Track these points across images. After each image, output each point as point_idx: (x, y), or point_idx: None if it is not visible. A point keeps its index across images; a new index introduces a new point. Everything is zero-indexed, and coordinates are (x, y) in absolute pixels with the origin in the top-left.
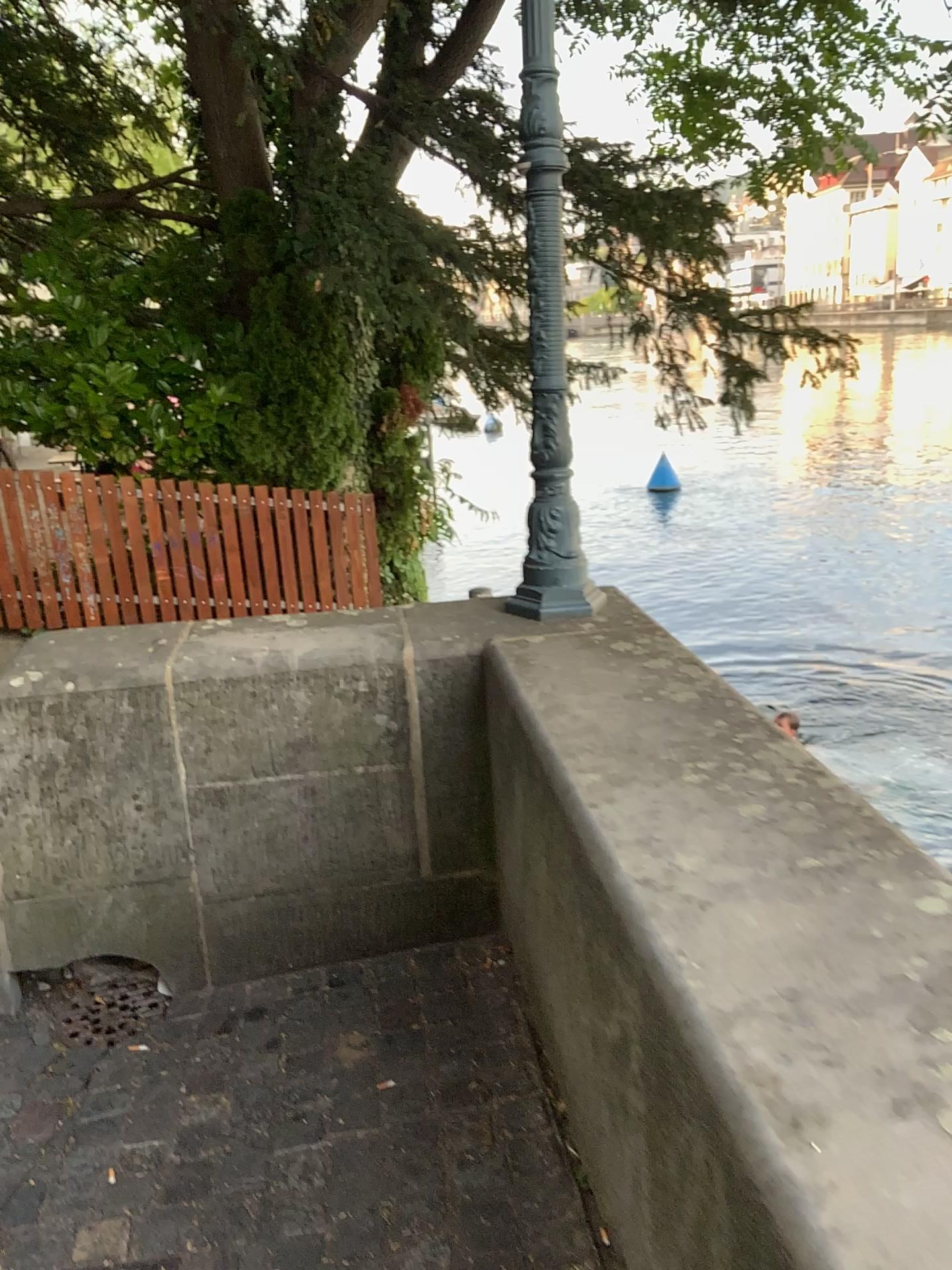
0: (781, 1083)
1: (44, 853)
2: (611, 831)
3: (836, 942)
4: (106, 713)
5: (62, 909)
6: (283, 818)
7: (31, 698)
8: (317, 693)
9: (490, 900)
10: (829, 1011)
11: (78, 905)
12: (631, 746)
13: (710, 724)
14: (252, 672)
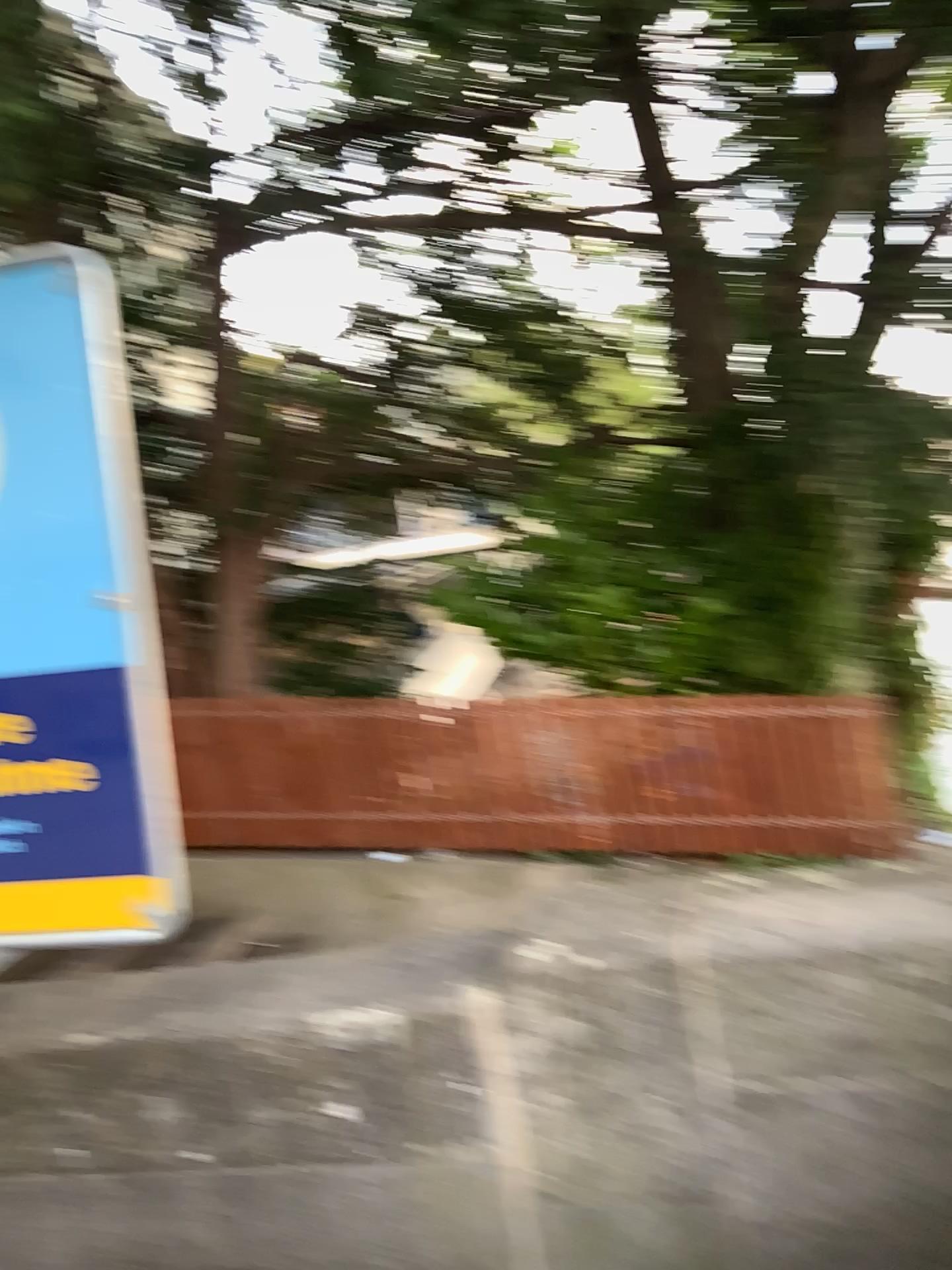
0: None
1: (564, 1157)
2: None
3: None
4: (625, 1000)
5: (585, 1225)
6: (840, 1143)
7: (547, 980)
8: (873, 987)
9: None
10: None
11: (602, 1223)
12: None
13: None
14: (790, 957)
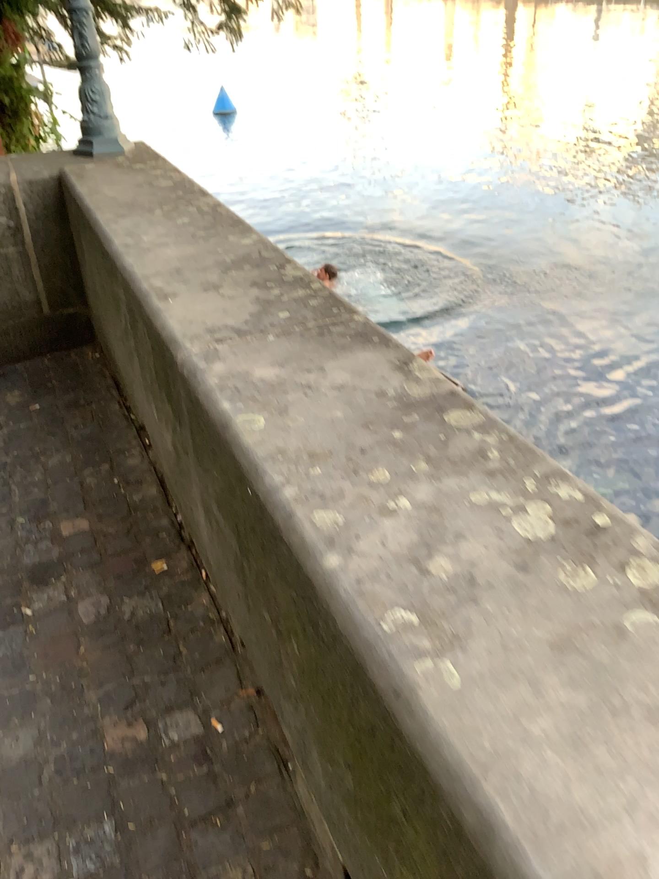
0: (163, 292)
1: None
2: (114, 234)
3: (202, 256)
4: None
5: None
6: None
7: None
8: None
9: (88, 328)
10: (190, 274)
11: None
12: (131, 205)
13: (174, 194)
14: None
